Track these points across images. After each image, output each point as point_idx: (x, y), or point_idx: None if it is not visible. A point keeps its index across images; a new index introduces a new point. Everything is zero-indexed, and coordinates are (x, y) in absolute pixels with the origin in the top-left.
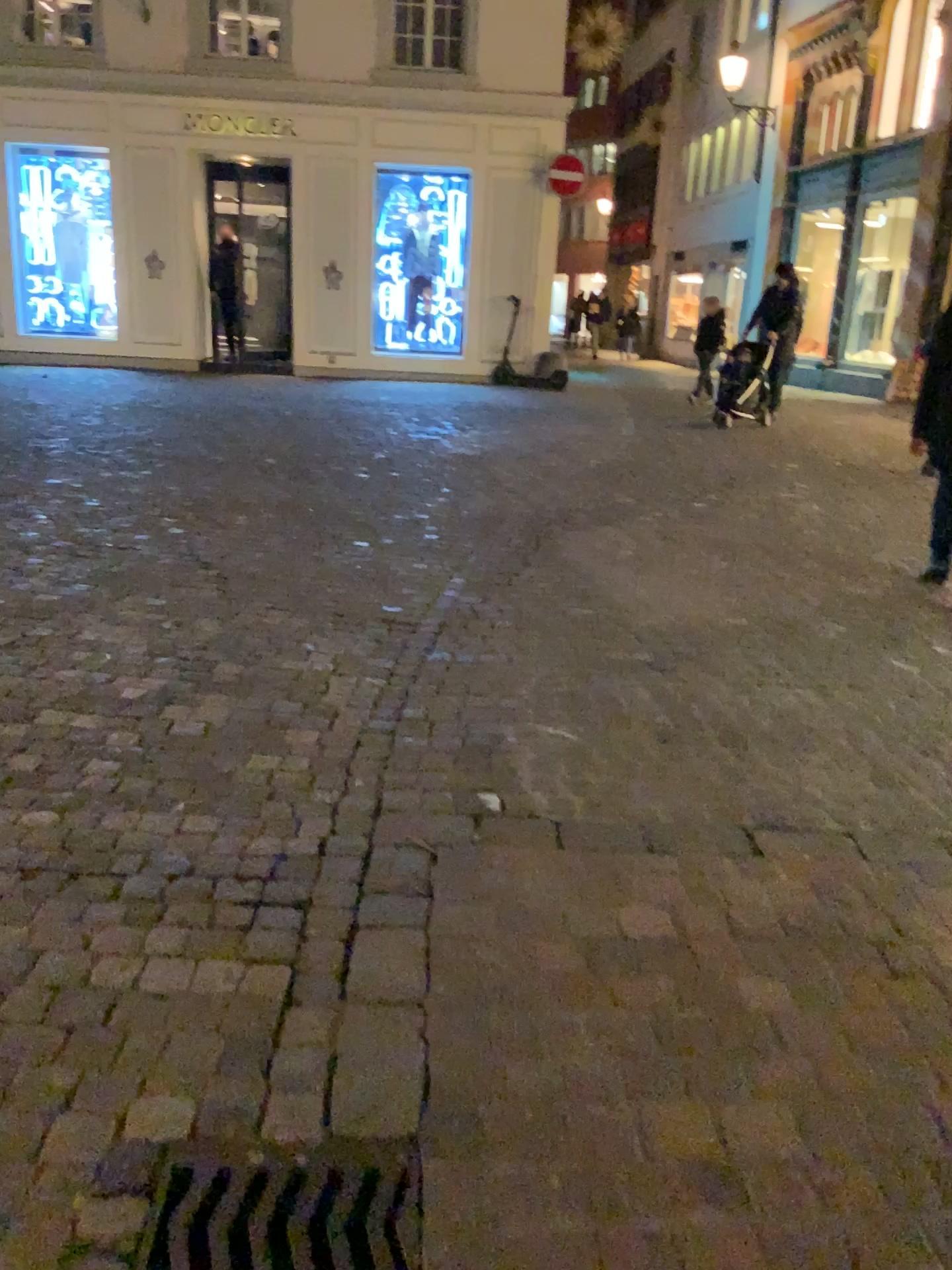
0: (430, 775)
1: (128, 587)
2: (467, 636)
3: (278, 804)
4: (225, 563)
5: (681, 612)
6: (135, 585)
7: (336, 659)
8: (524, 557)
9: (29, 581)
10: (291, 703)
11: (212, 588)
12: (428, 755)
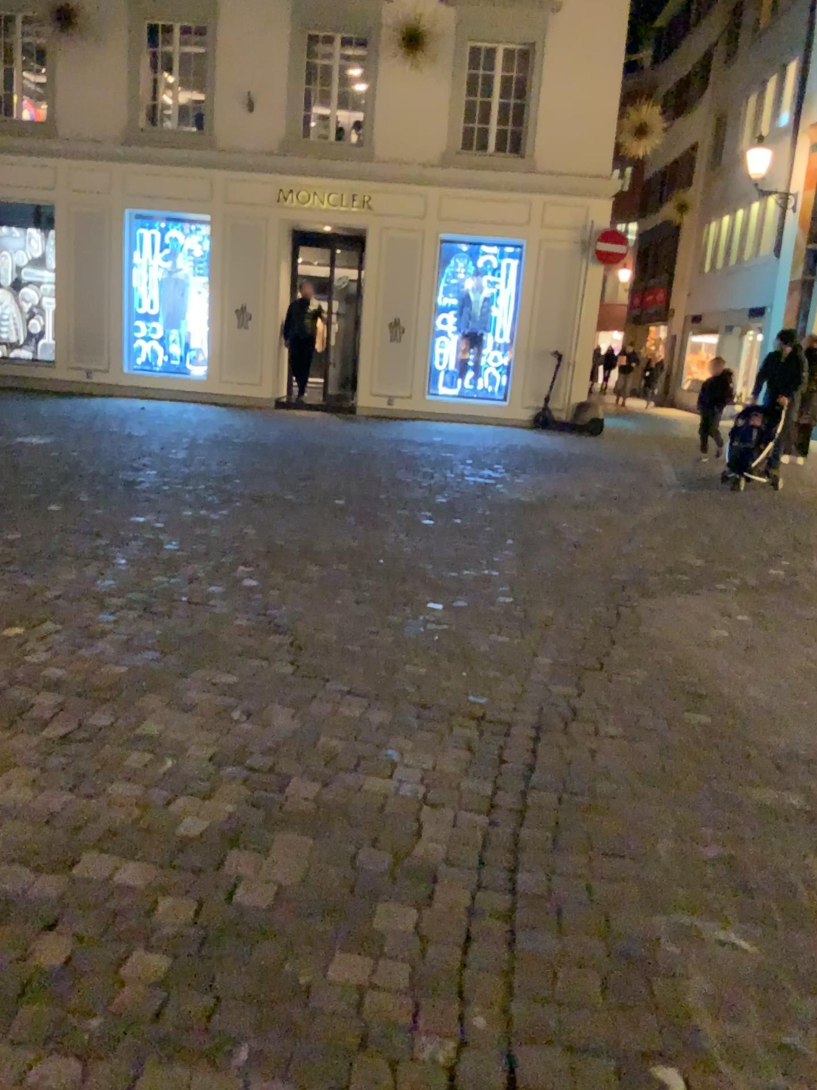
0: (570, 1011)
1: (197, 660)
2: (571, 750)
3: (373, 1063)
4: (299, 630)
5: (810, 727)
6: (205, 658)
7: (427, 781)
8: (612, 636)
9: (95, 646)
10: (379, 853)
11: (285, 664)
12: (562, 966)
